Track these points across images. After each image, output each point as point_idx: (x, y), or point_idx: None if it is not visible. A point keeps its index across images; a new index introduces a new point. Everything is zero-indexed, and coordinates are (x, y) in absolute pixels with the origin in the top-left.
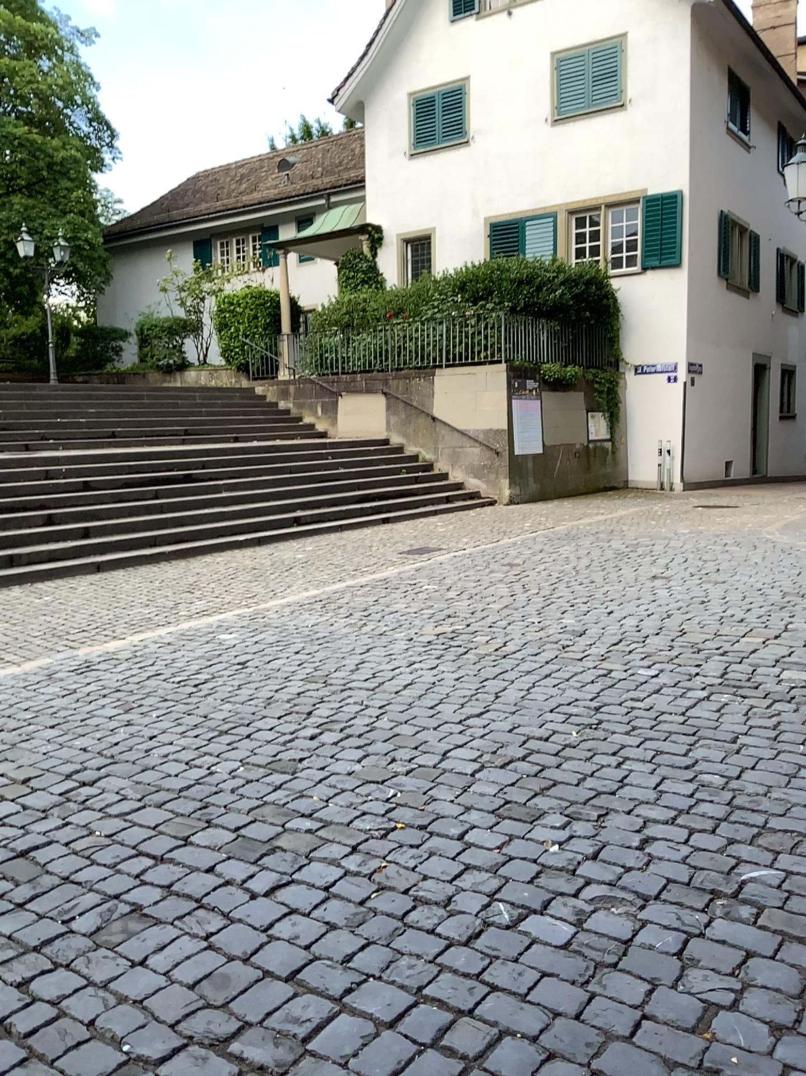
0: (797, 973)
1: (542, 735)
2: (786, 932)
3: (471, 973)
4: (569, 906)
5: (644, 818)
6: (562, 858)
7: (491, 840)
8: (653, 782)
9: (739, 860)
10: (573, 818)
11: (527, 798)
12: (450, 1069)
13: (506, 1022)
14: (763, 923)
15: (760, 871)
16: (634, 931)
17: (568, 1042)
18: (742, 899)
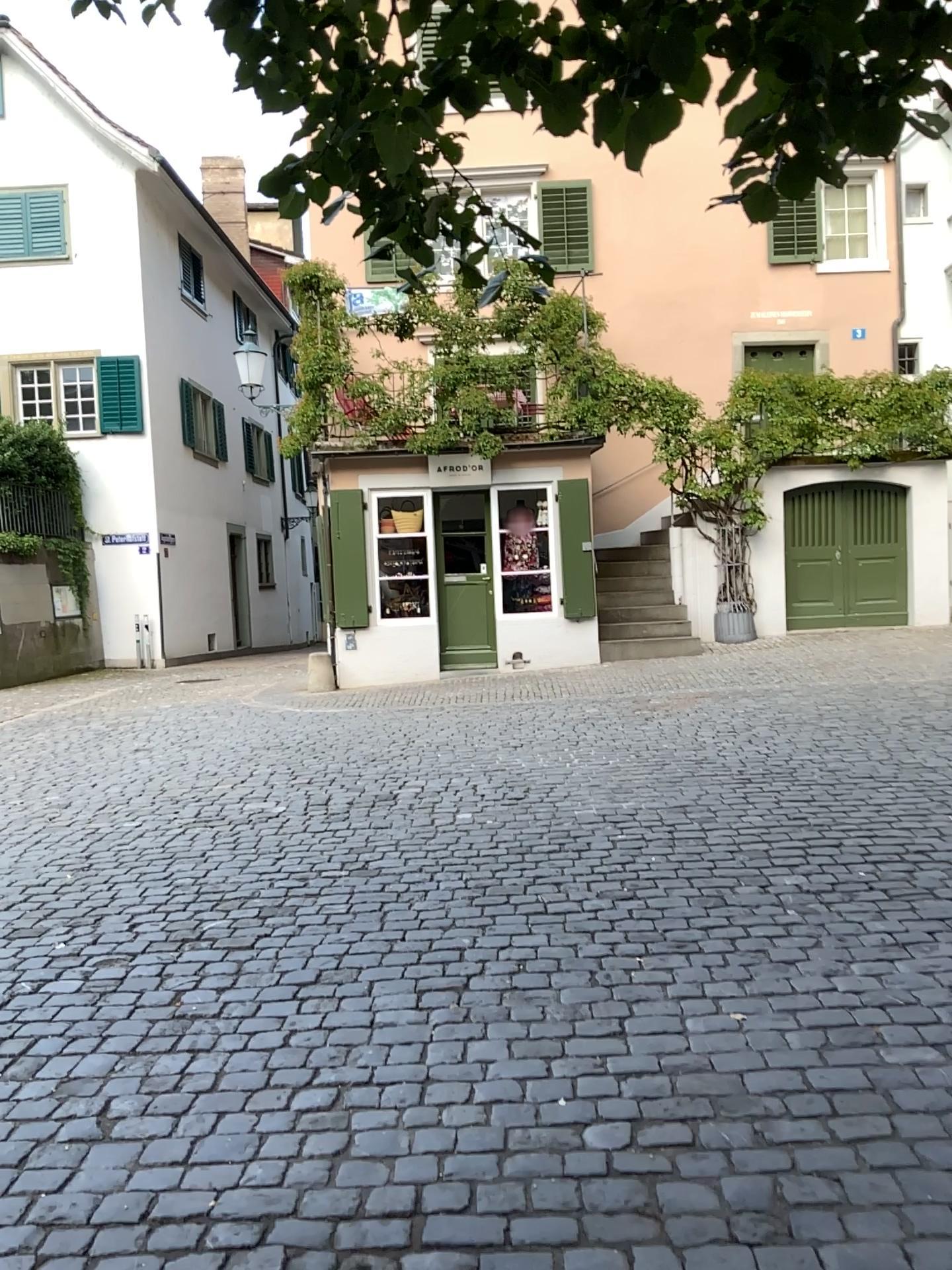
0: (235, 960)
1: (40, 880)
2: (230, 944)
3: (8, 1016)
4: (78, 967)
5: (132, 912)
6: (69, 945)
7: (7, 950)
8: (138, 889)
9: (202, 917)
10: (76, 923)
11: (33, 921)
12: (4, 1057)
13: (40, 1028)
14: (216, 943)
15: (216, 919)
16: (128, 968)
17: (86, 1024)
18: (203, 935)
